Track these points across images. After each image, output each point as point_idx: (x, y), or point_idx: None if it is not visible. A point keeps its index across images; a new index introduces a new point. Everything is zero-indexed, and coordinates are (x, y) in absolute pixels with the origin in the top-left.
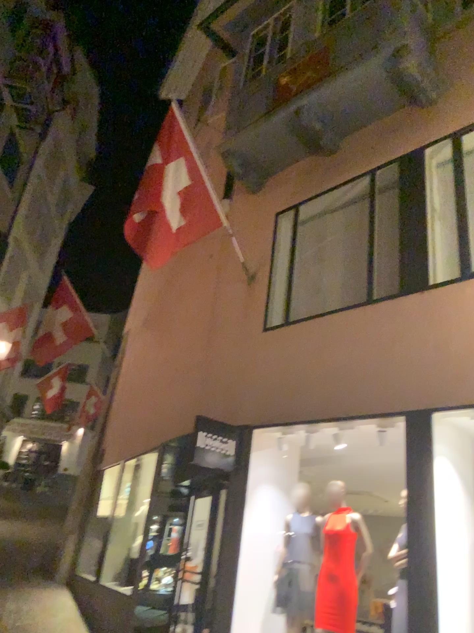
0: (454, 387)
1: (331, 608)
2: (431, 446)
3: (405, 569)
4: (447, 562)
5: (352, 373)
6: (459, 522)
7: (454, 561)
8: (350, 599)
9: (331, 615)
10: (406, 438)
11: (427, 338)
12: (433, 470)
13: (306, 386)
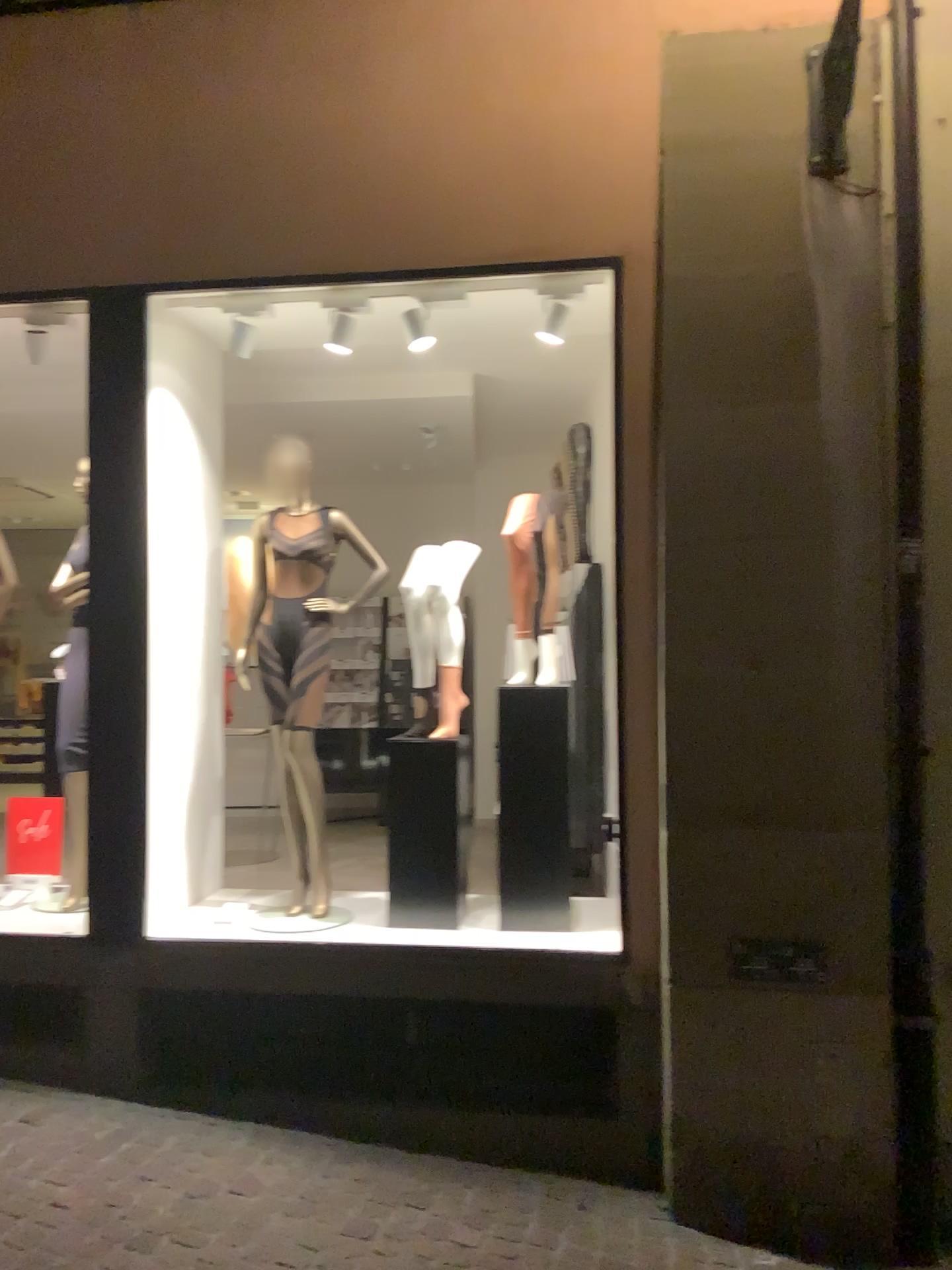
0: (200, 247)
1: None
2: (150, 372)
3: (89, 607)
4: (170, 589)
5: None
6: (196, 516)
7: (183, 586)
8: None
9: None
10: (97, 354)
11: (149, 129)
12: (151, 420)
13: None
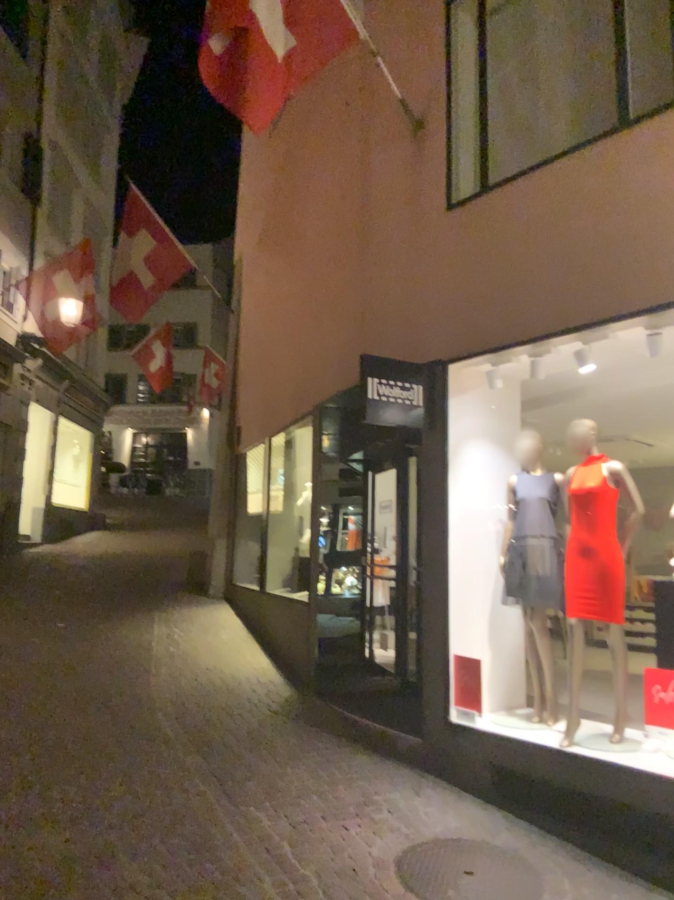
0: None
1: (588, 590)
2: None
3: None
4: None
5: (598, 253)
6: None
7: None
8: (615, 576)
9: (588, 599)
10: None
11: None
12: None
13: (525, 286)
